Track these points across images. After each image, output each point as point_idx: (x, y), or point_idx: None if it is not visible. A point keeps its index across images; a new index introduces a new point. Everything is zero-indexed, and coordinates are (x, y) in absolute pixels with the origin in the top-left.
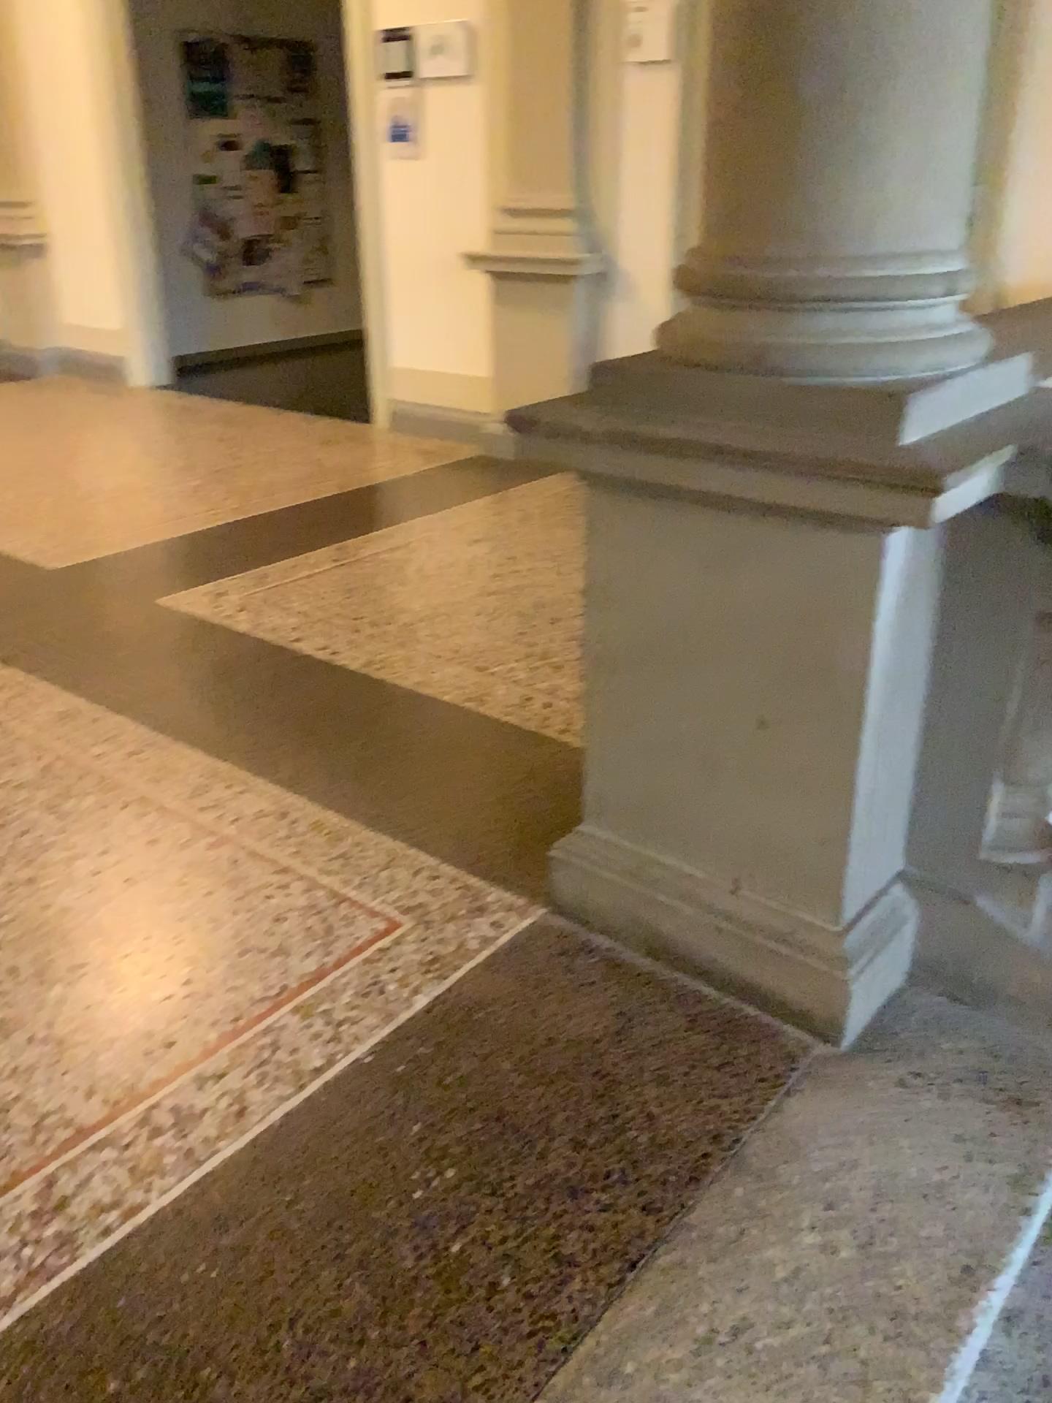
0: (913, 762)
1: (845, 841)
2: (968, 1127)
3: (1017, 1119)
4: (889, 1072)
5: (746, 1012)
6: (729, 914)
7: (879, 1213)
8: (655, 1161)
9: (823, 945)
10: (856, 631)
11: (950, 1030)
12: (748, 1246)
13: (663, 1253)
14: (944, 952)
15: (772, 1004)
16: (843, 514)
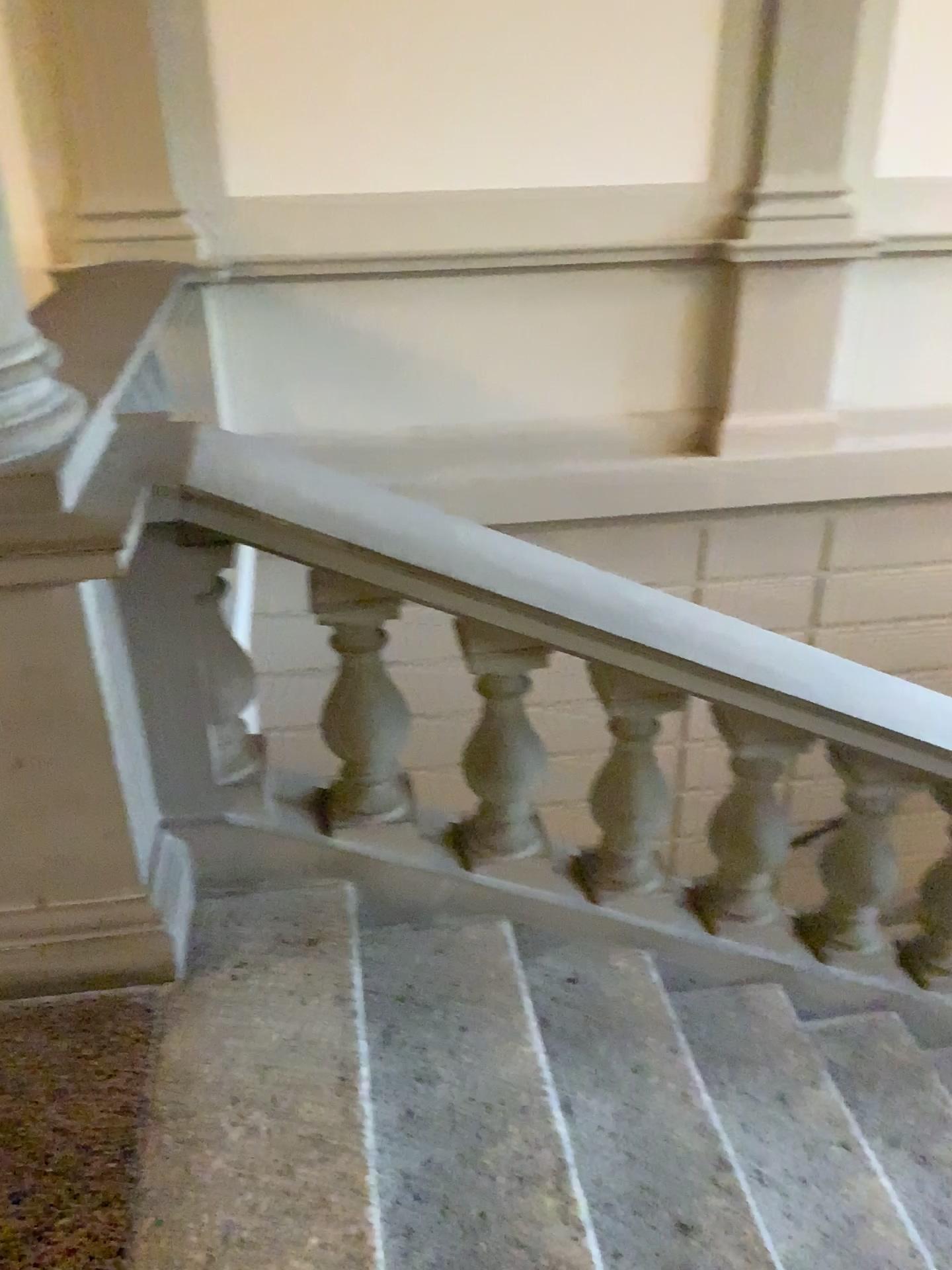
0: (145, 738)
1: (124, 825)
2: (291, 983)
3: (317, 956)
4: (220, 977)
5: (91, 997)
6: (45, 928)
7: (267, 1083)
8: (86, 1164)
9: (136, 912)
10: (80, 663)
11: (244, 919)
12: (194, 1174)
13: (134, 1229)
14: (215, 865)
15: (111, 979)
16: (44, 581)
